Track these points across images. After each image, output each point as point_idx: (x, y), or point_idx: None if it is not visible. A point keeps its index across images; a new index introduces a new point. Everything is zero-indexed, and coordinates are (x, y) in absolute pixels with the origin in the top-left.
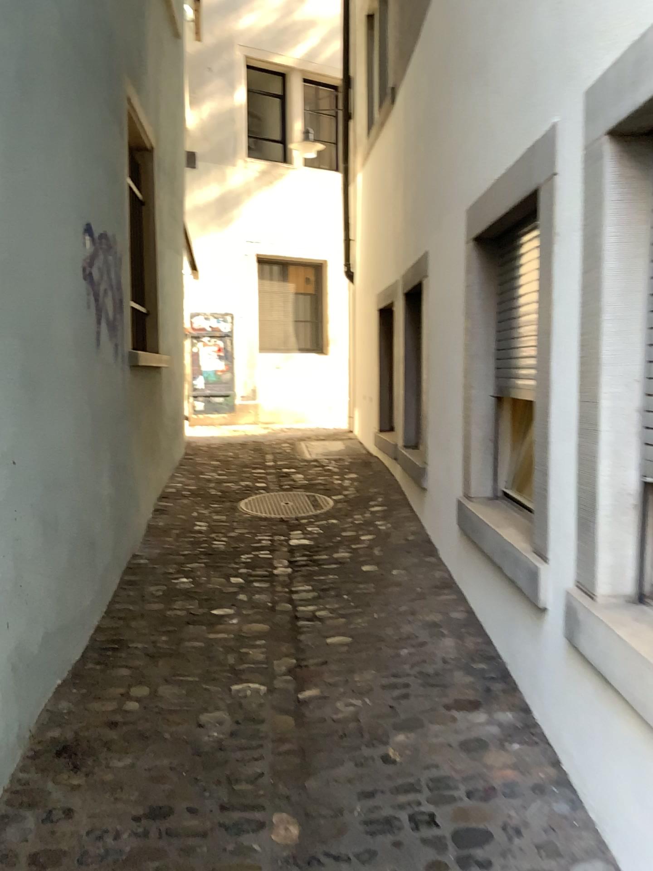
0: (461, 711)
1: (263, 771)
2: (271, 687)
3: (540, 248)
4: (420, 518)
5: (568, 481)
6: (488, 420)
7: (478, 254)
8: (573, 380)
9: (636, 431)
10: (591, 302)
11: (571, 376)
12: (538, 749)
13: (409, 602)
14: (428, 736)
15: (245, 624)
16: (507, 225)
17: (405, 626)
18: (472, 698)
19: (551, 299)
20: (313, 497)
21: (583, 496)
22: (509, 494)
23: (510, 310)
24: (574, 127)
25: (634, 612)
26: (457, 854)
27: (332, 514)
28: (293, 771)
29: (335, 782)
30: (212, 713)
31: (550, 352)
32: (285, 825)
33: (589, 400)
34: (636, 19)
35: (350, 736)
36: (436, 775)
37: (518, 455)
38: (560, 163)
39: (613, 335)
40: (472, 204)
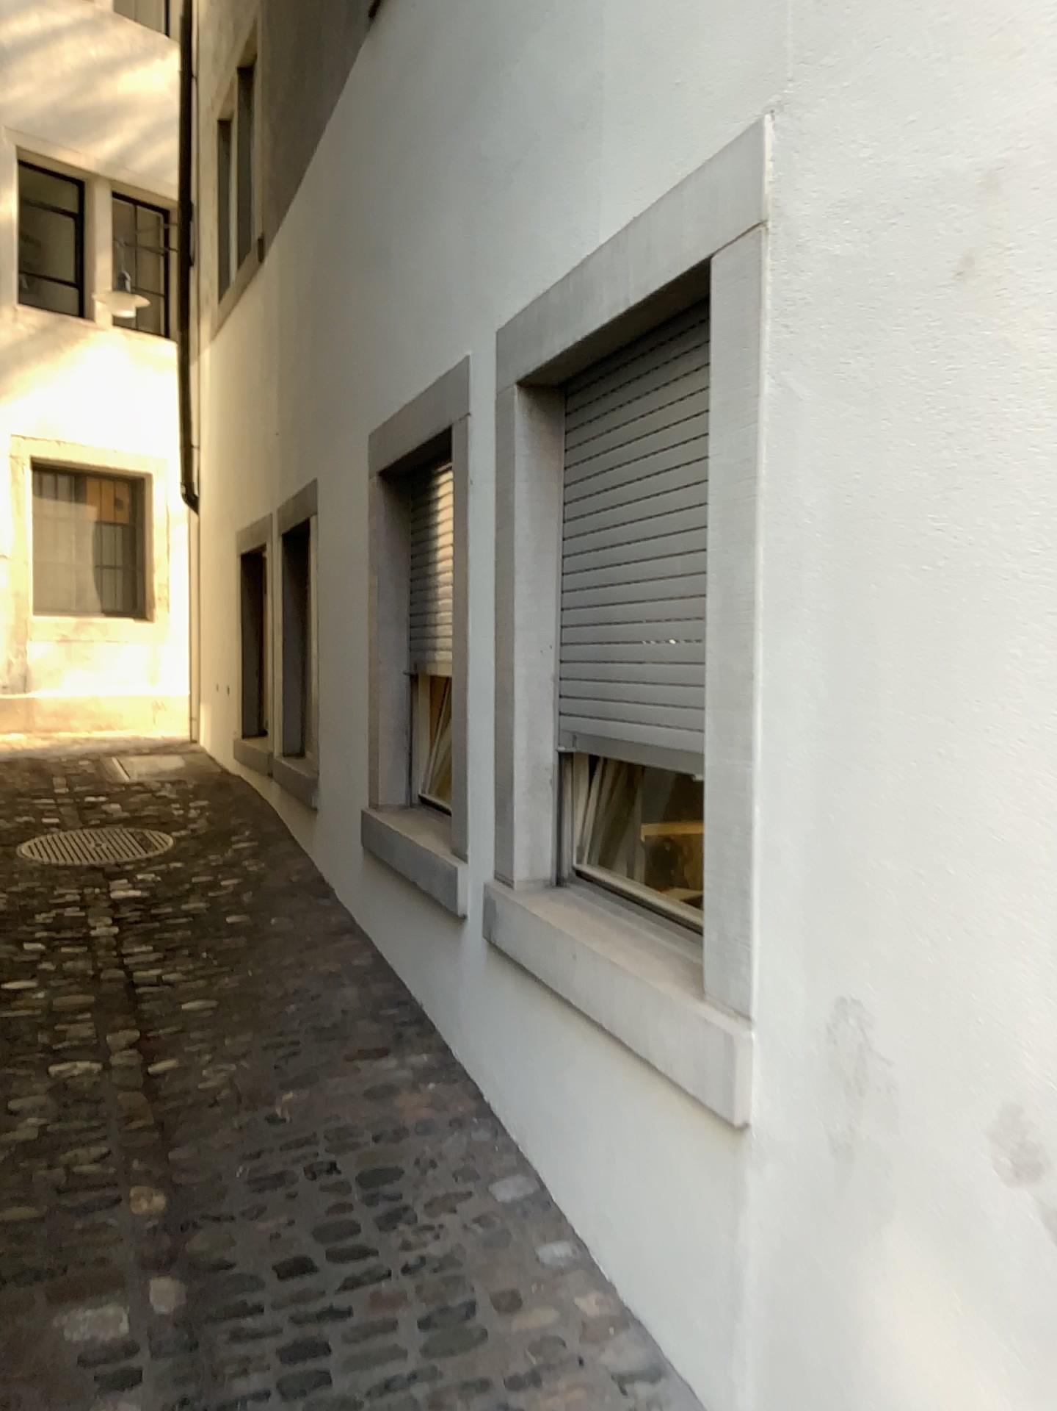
0: (367, 1060)
1: (110, 1148)
2: (111, 1061)
3: (456, 493)
4: (305, 853)
5: (486, 762)
6: (397, 704)
7: (384, 491)
8: (490, 646)
9: (552, 700)
10: (507, 560)
11: (488, 642)
12: (458, 1085)
13: (295, 953)
14: (325, 1090)
15: (58, 995)
16: (419, 460)
17: (289, 979)
18: (381, 1046)
19: (467, 554)
20: (140, 835)
21: (502, 777)
22: (425, 801)
23: (424, 565)
24: (487, 366)
25: (553, 896)
26: (363, 1191)
27: (172, 855)
28: (152, 1145)
29: (210, 1147)
30: (28, 1098)
31: (466, 615)
32: (150, 1195)
33: (507, 668)
34: (542, 272)
35: (224, 1101)
36: (337, 1125)
37: (436, 749)
38: (474, 402)
39: (529, 597)
40: (376, 428)
